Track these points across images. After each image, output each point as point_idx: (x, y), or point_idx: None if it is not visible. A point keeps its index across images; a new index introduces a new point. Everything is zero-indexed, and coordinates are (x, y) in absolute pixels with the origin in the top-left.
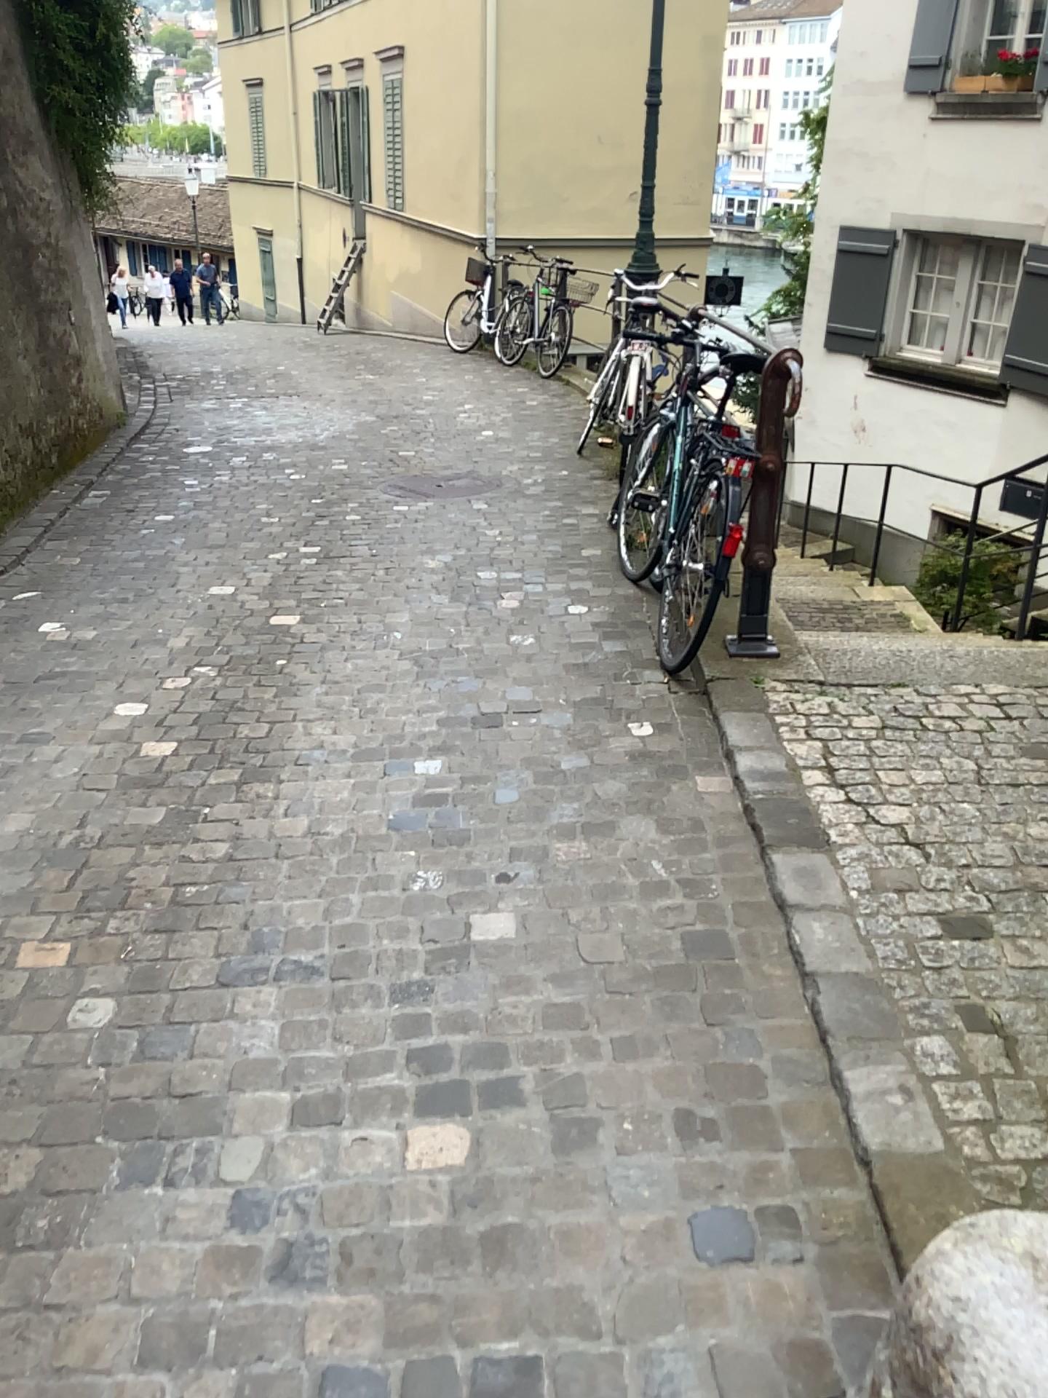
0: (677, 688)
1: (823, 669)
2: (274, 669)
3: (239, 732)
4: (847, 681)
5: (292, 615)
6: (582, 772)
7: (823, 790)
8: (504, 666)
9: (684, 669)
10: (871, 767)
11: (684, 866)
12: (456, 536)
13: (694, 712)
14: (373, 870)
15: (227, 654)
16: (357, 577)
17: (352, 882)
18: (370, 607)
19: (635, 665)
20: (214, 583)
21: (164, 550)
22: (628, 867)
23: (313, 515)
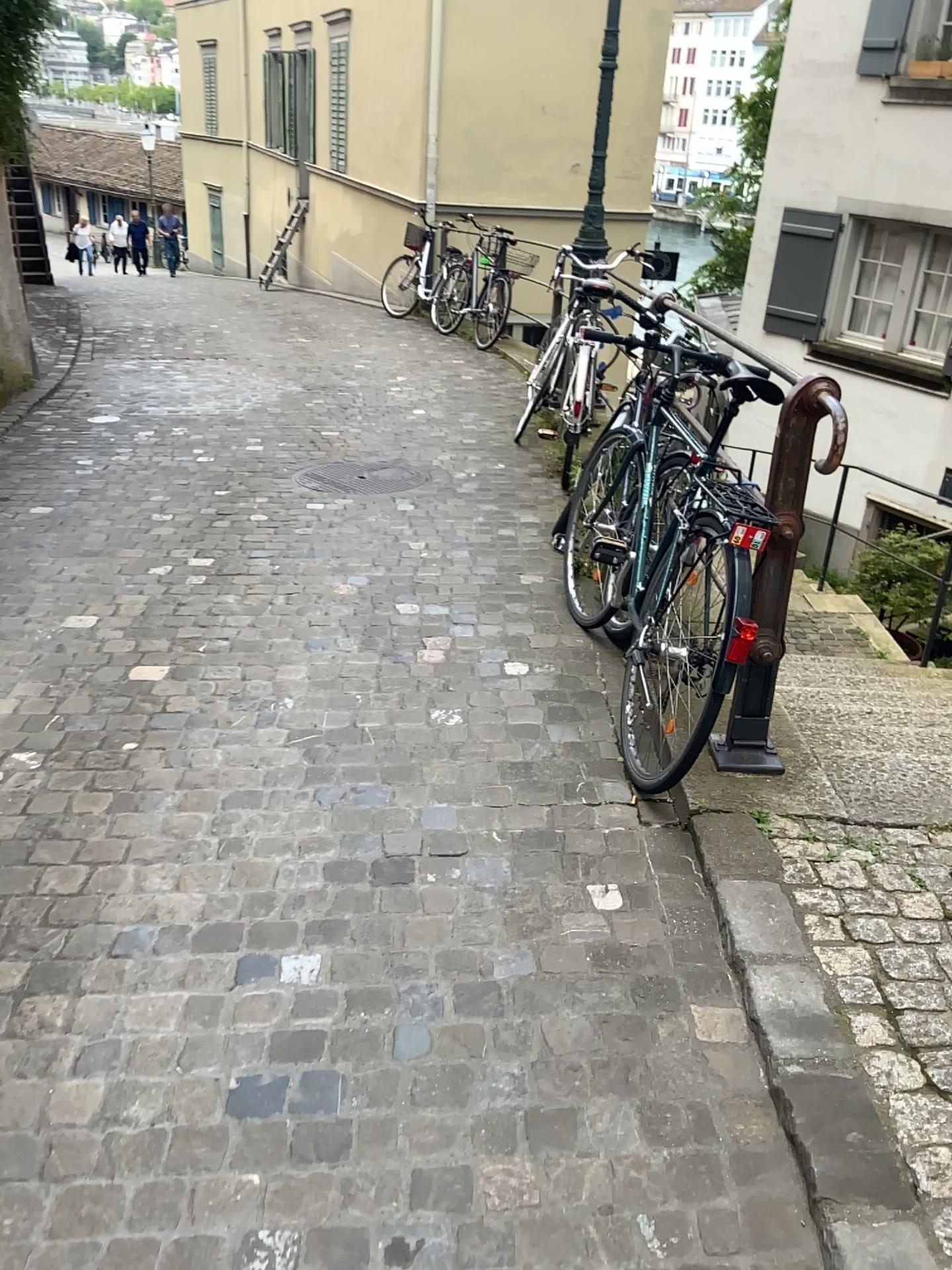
0: (649, 823)
1: (842, 797)
2: (118, 764)
3: (42, 886)
4: (875, 822)
5: (159, 668)
6: (523, 991)
7: (889, 1066)
8: (420, 770)
9: (658, 793)
10: (948, 1013)
11: (688, 1237)
12: (373, 552)
13: (675, 869)
14: (187, 1230)
15: (63, 731)
16: (249, 608)
17: (149, 1261)
18: (259, 659)
19: (591, 772)
20: (74, 611)
21: (28, 559)
22: (597, 1233)
23: (212, 515)
